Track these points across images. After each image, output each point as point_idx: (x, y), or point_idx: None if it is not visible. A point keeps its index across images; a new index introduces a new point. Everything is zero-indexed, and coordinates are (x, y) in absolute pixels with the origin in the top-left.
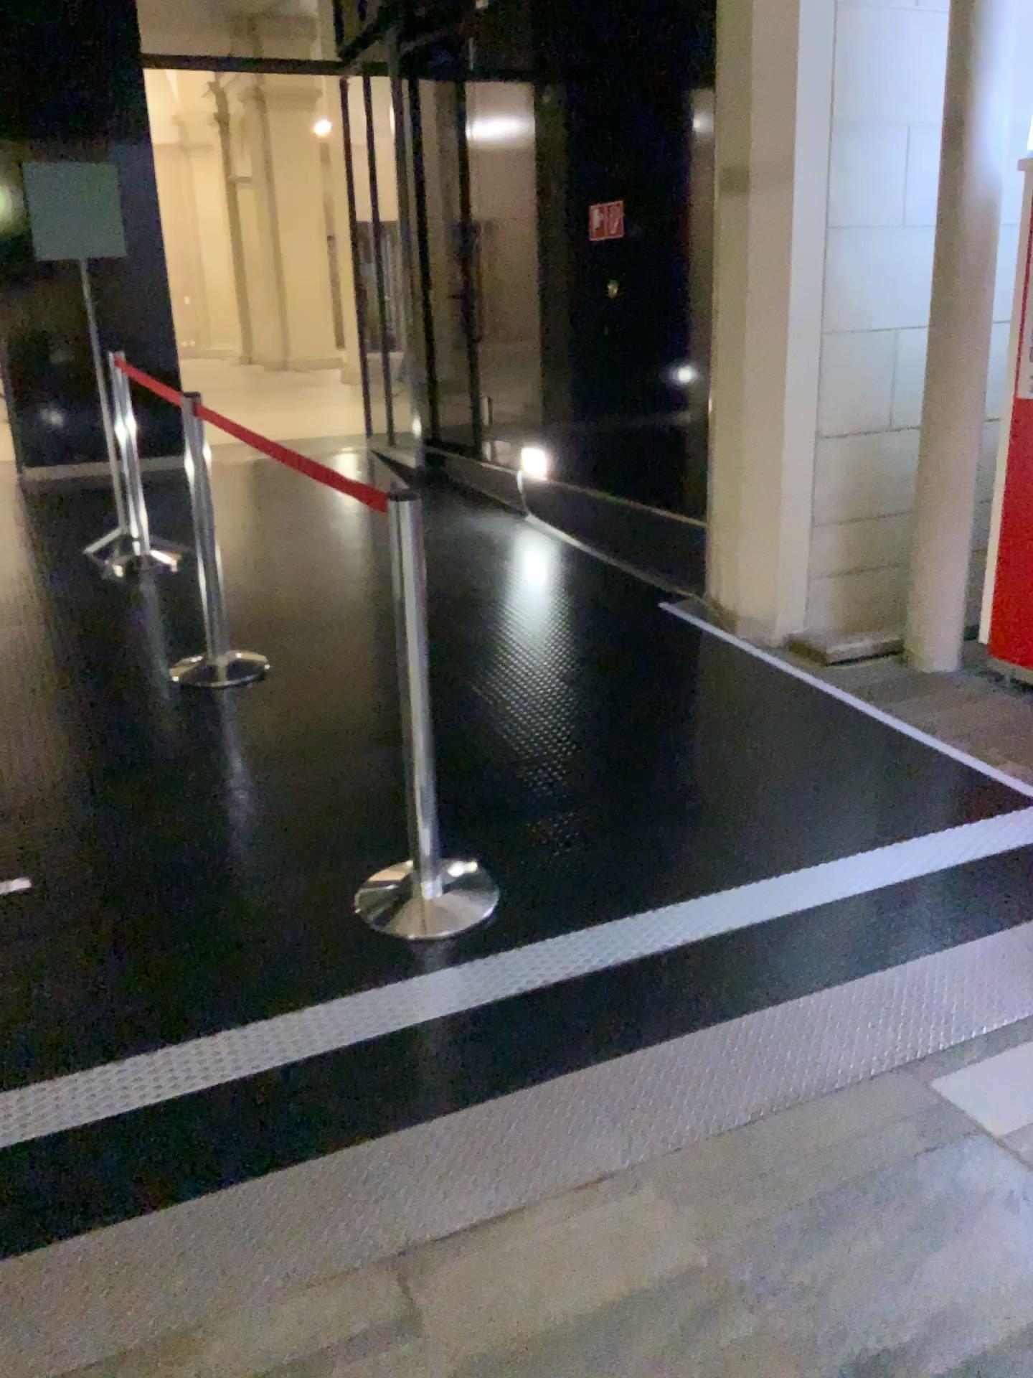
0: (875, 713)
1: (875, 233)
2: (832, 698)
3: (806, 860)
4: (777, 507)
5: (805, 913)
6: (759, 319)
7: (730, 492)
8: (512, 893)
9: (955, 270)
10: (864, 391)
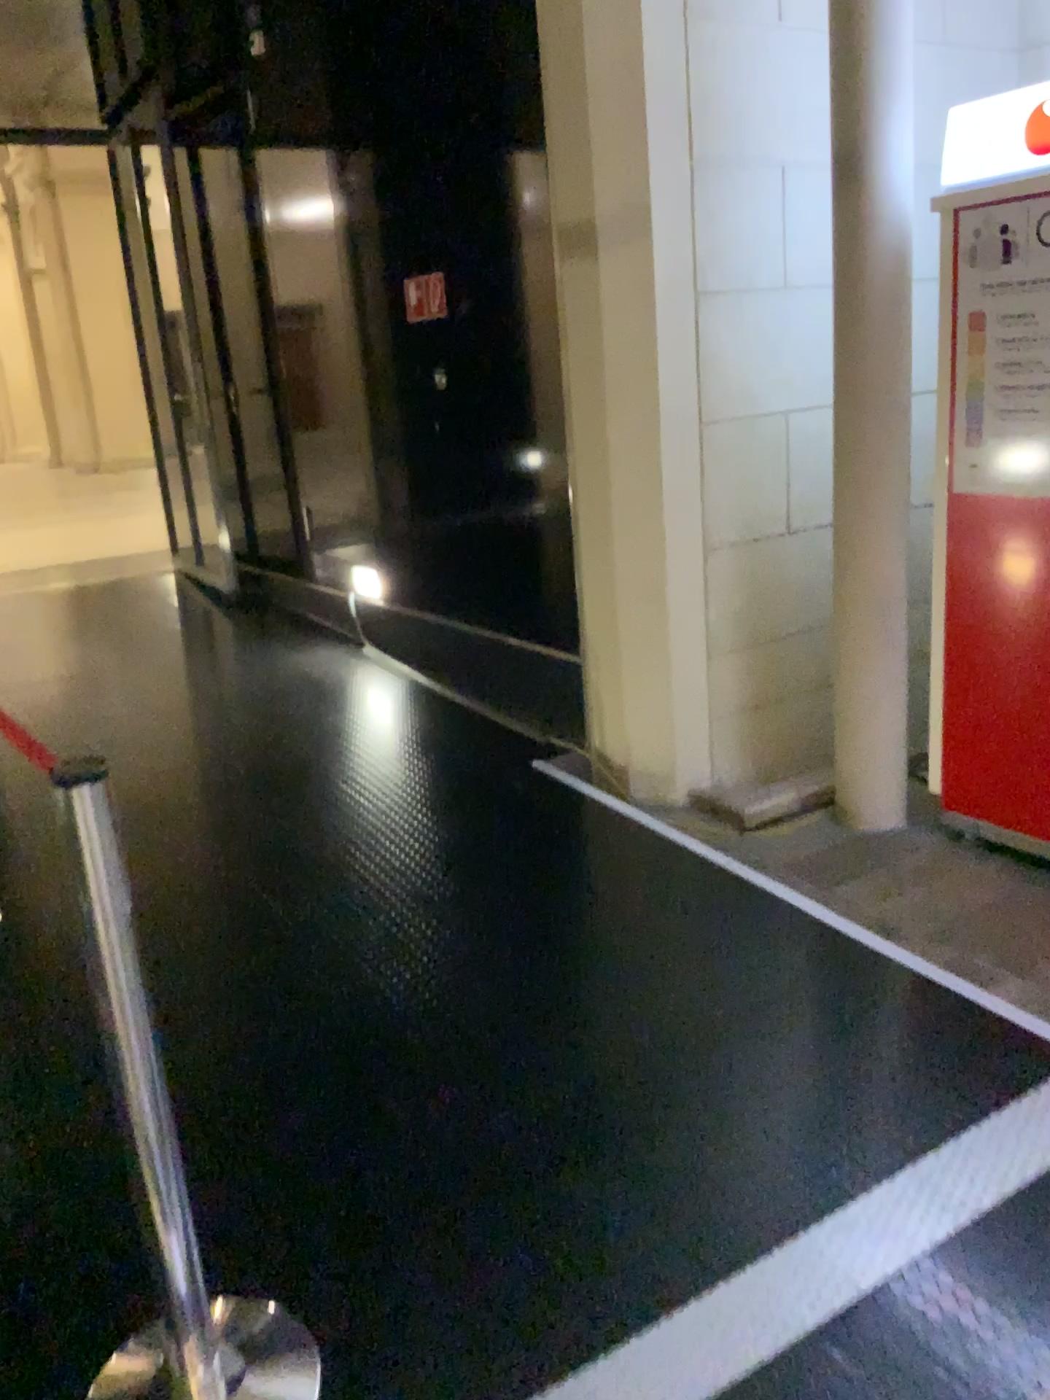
0: (827, 916)
1: (751, 290)
2: (767, 896)
3: (789, 1224)
4: (664, 634)
5: (809, 1350)
6: (620, 403)
7: (603, 618)
8: (339, 1371)
9: (863, 332)
10: (756, 482)
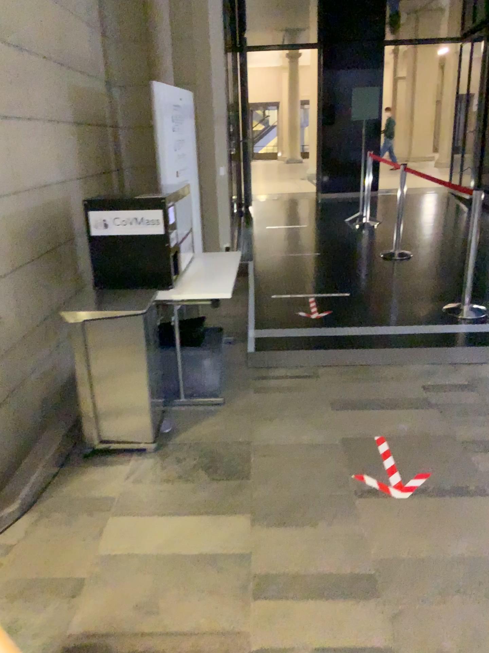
0: None
1: None
2: None
3: None
4: None
5: None
6: None
7: None
8: None
9: None
10: None
